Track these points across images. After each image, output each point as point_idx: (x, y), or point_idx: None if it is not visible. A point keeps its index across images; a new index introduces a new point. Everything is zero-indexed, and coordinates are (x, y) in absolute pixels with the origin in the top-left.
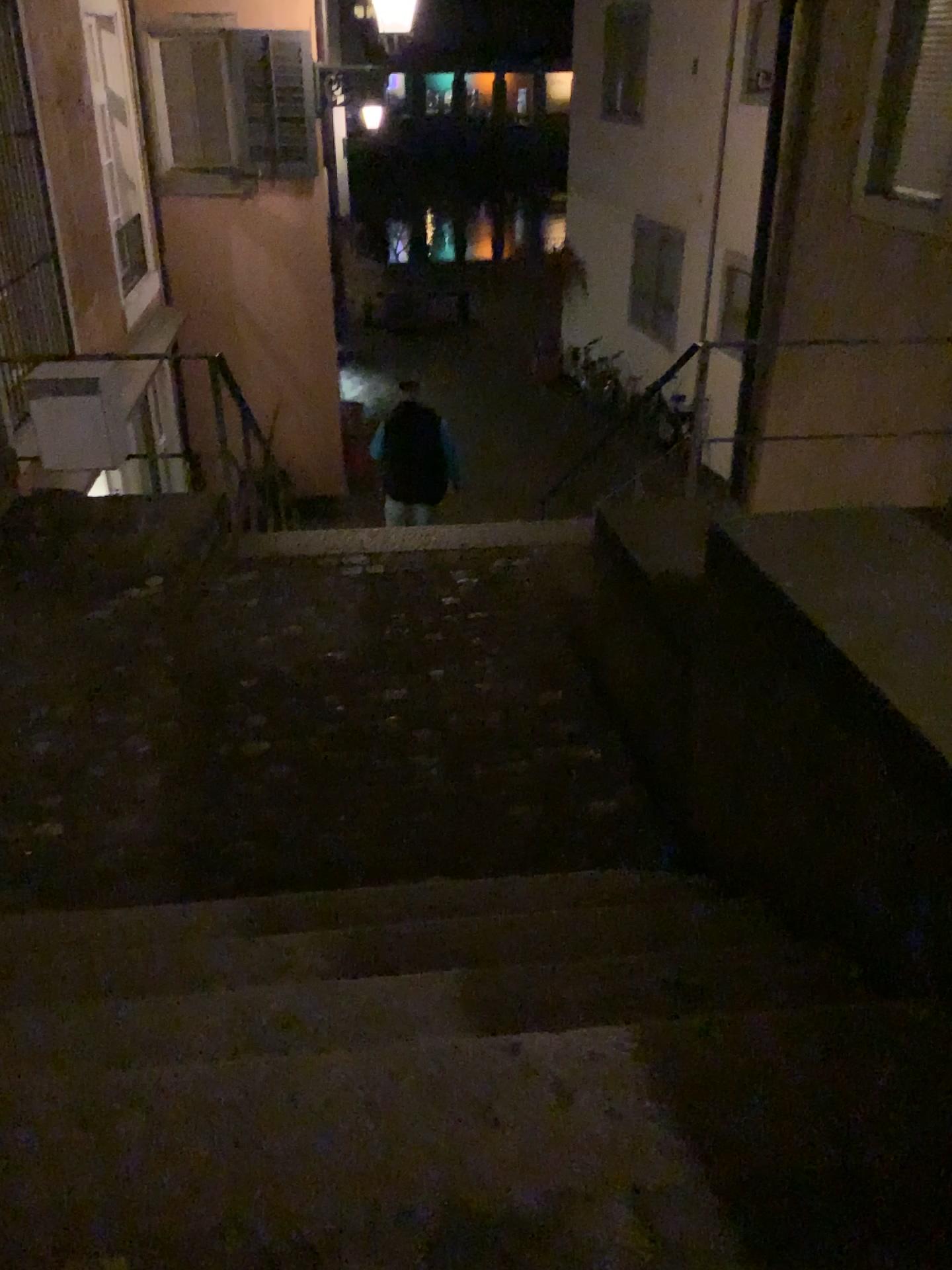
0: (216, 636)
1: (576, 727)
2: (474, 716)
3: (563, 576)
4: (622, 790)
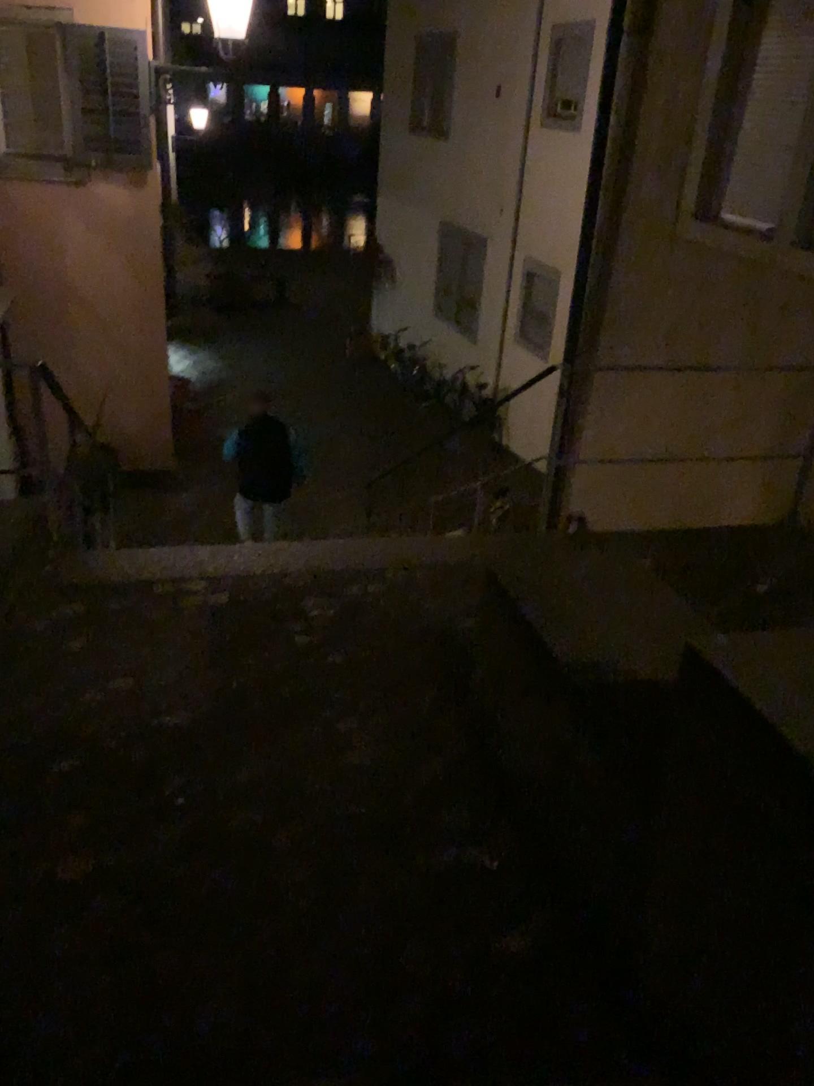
0: (32, 696)
1: (466, 824)
2: (346, 812)
3: (424, 610)
4: (534, 924)
